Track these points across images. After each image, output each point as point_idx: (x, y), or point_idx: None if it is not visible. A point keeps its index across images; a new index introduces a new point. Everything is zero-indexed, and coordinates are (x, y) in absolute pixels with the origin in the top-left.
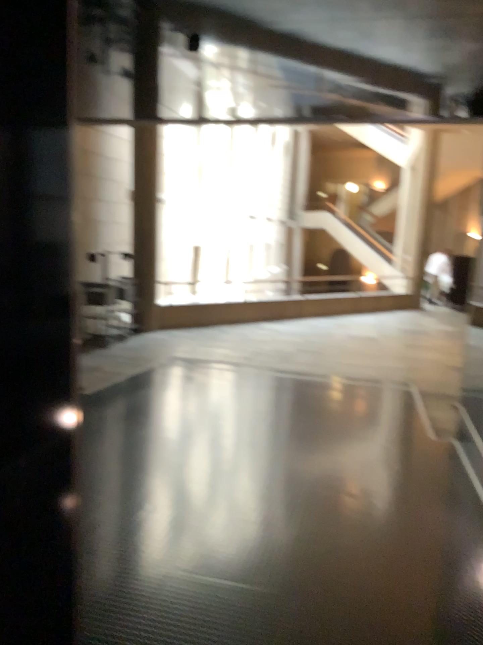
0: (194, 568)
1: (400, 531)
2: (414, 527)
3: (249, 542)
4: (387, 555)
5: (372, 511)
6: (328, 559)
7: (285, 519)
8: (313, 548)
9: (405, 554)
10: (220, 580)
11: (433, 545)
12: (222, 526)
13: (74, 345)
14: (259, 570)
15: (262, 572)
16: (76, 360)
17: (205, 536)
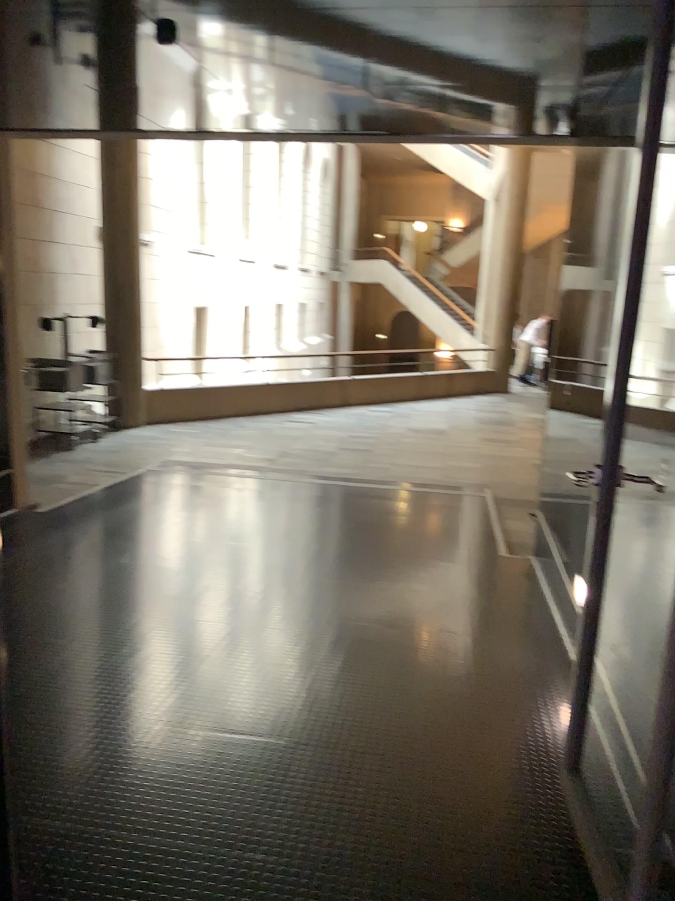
0: (174, 722)
1: (443, 669)
2: (462, 663)
3: (249, 689)
4: (423, 698)
5: (412, 646)
6: (348, 705)
7: (298, 660)
8: (331, 693)
9: (446, 696)
10: (207, 735)
11: (482, 683)
12: (216, 671)
13: None
14: (257, 722)
15: (262, 723)
16: None
17: (191, 683)
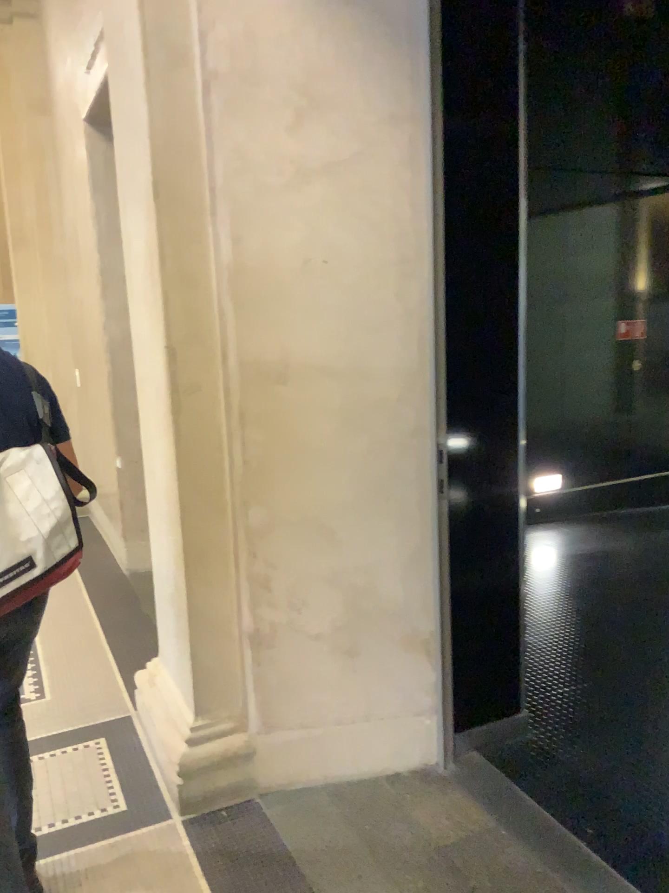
0: None
1: None
2: None
3: None
4: None
5: None
6: None
7: None
8: None
9: None
10: None
11: None
12: None
13: (505, 382)
14: None
15: None
16: (507, 391)
17: None
